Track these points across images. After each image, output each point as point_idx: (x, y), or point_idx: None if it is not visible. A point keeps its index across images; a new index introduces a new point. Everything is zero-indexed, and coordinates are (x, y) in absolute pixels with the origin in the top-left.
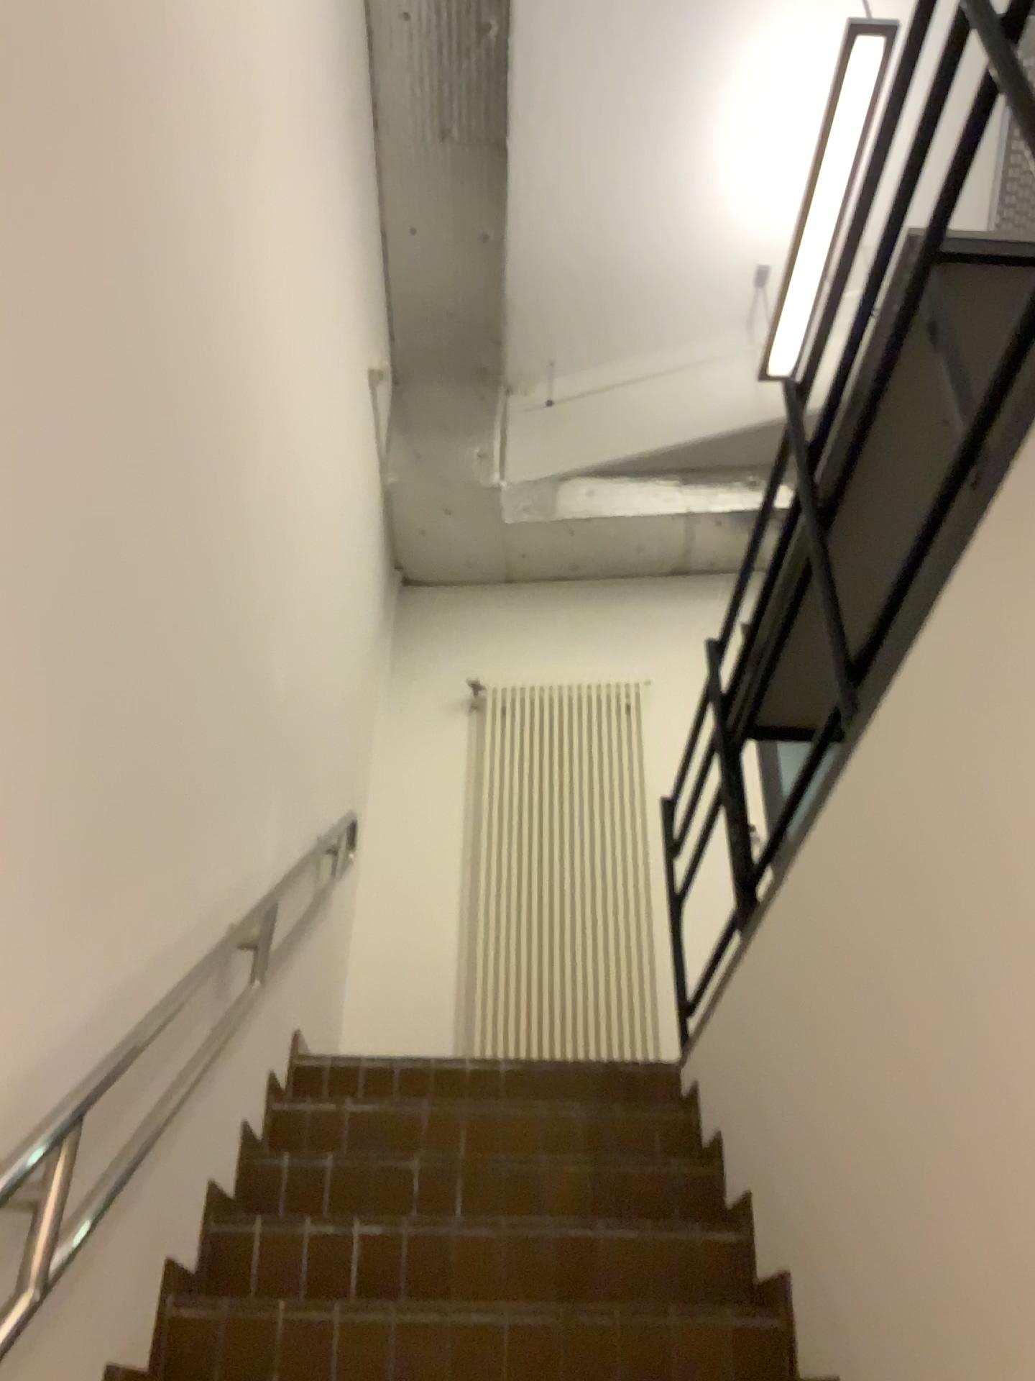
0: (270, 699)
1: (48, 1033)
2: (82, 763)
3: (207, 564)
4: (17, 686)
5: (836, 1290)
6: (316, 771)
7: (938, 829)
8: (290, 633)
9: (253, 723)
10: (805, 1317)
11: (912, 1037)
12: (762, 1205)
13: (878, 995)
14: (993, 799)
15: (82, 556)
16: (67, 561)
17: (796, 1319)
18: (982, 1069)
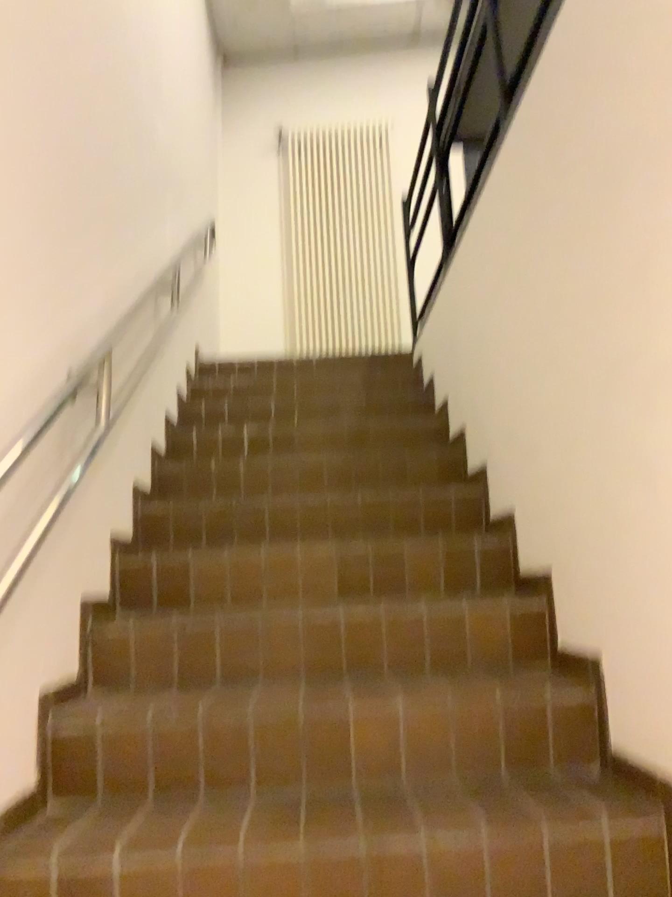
0: (158, 140)
1: (83, 311)
2: (73, 166)
3: (113, 46)
4: (37, 116)
5: (486, 426)
6: (189, 191)
7: (541, 175)
8: (164, 96)
9: (152, 154)
10: (472, 446)
11: (524, 290)
12: (454, 403)
13: (510, 274)
14: (566, 151)
15: (51, 36)
16: (45, 39)
17: (469, 450)
18: (552, 294)
